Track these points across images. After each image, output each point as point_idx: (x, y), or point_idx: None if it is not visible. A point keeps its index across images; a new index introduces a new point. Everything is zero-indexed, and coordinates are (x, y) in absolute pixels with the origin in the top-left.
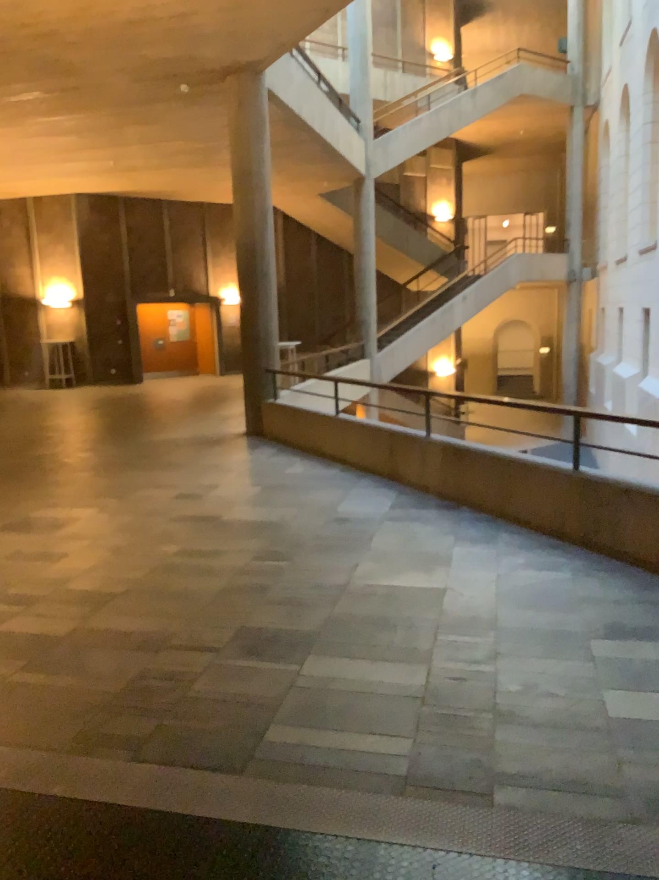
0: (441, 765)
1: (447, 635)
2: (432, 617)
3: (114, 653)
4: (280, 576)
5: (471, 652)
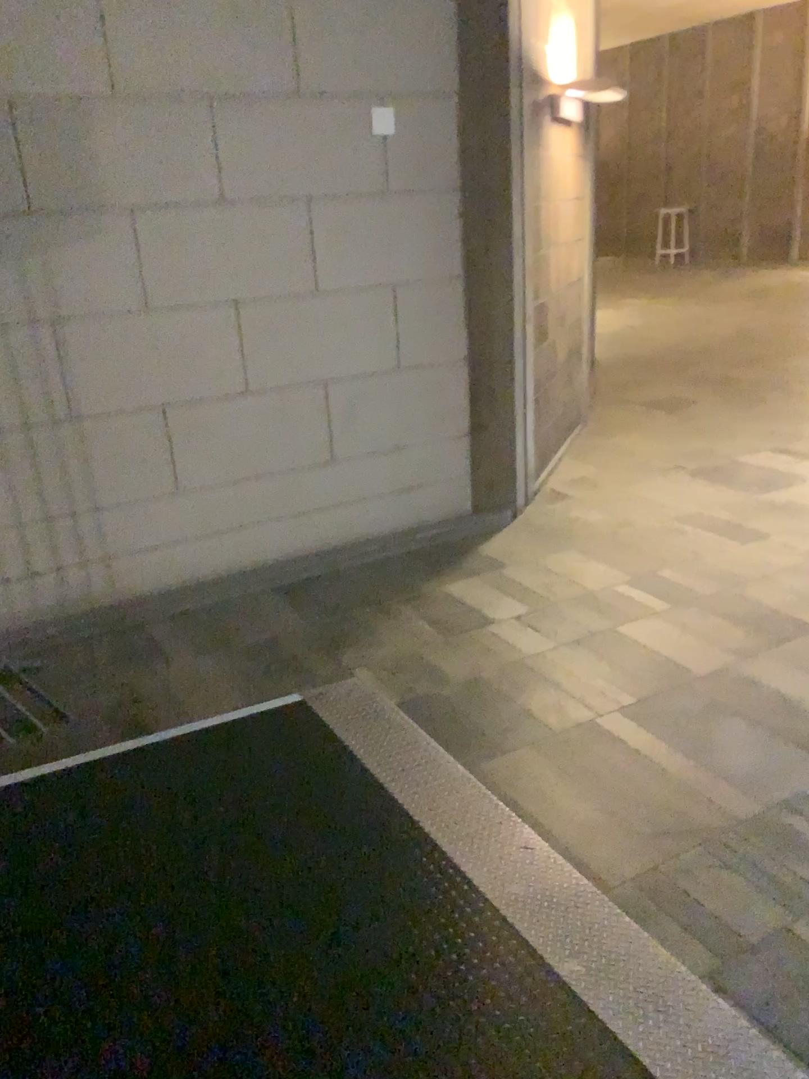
0: None
1: None
2: None
3: (766, 743)
4: None
5: None
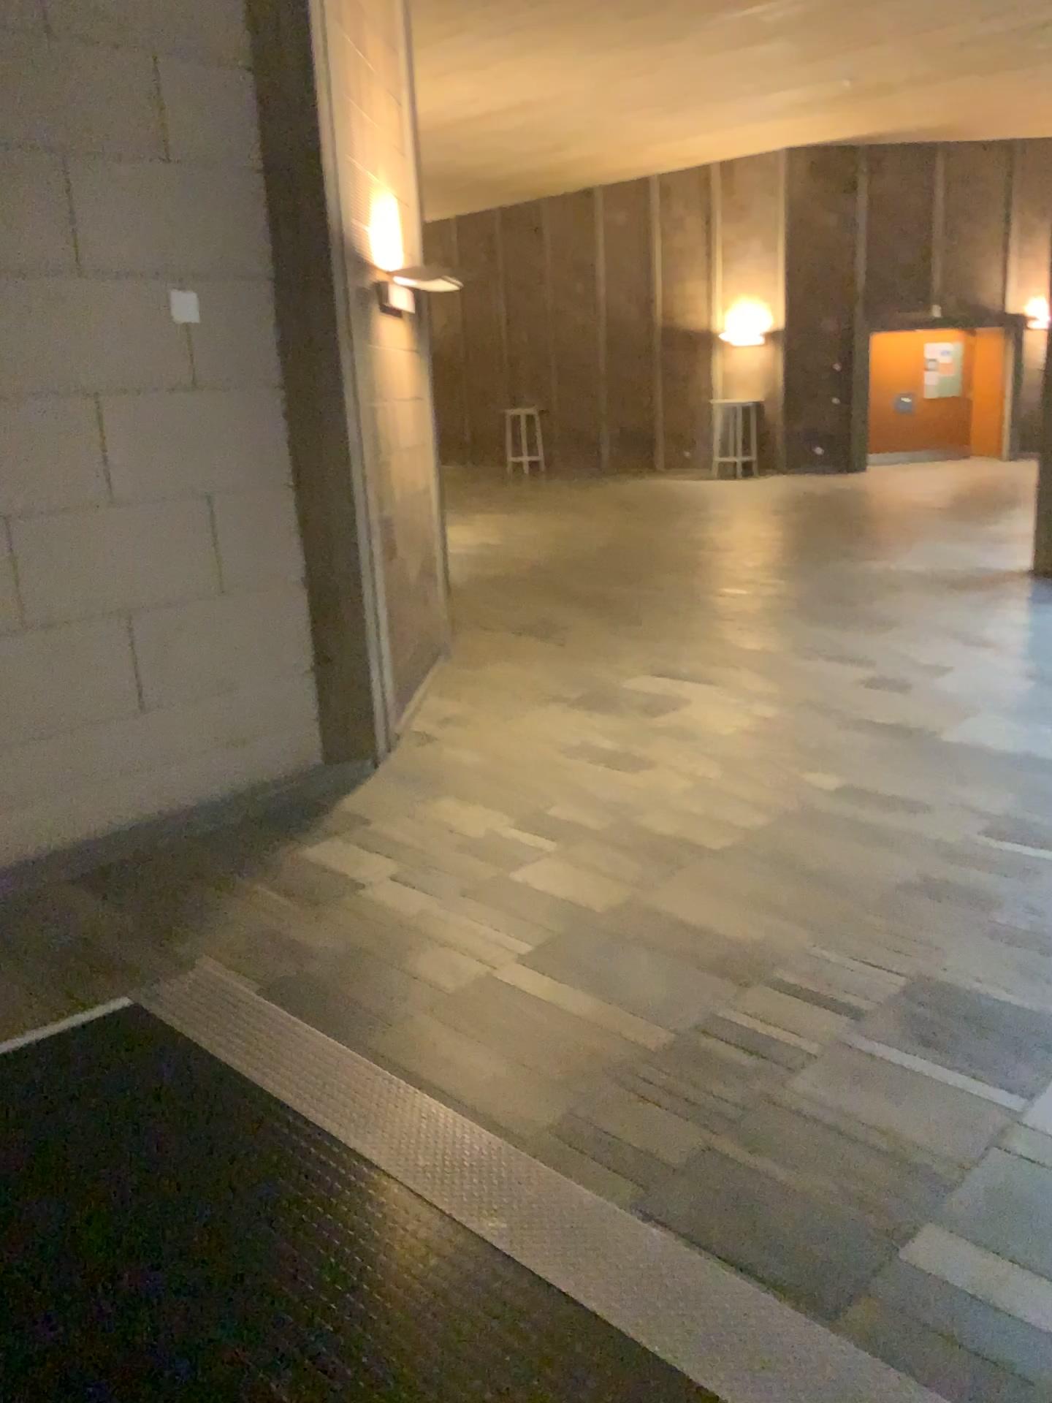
0: None
1: None
2: None
3: (665, 972)
4: (1026, 883)
5: None
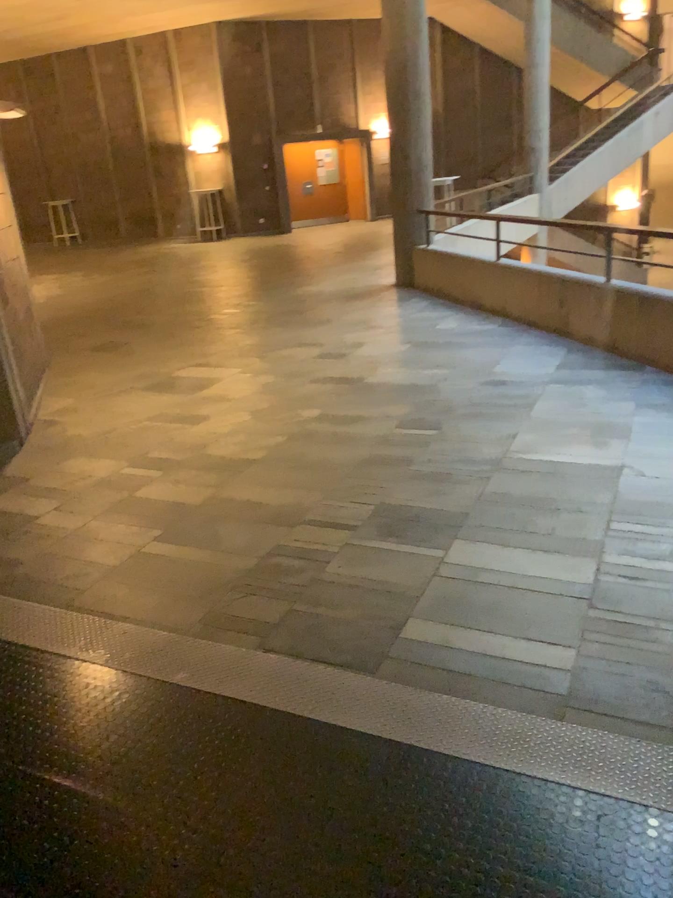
0: (607, 690)
1: (619, 526)
2: (602, 503)
3: (244, 528)
4: (425, 448)
5: (649, 548)
